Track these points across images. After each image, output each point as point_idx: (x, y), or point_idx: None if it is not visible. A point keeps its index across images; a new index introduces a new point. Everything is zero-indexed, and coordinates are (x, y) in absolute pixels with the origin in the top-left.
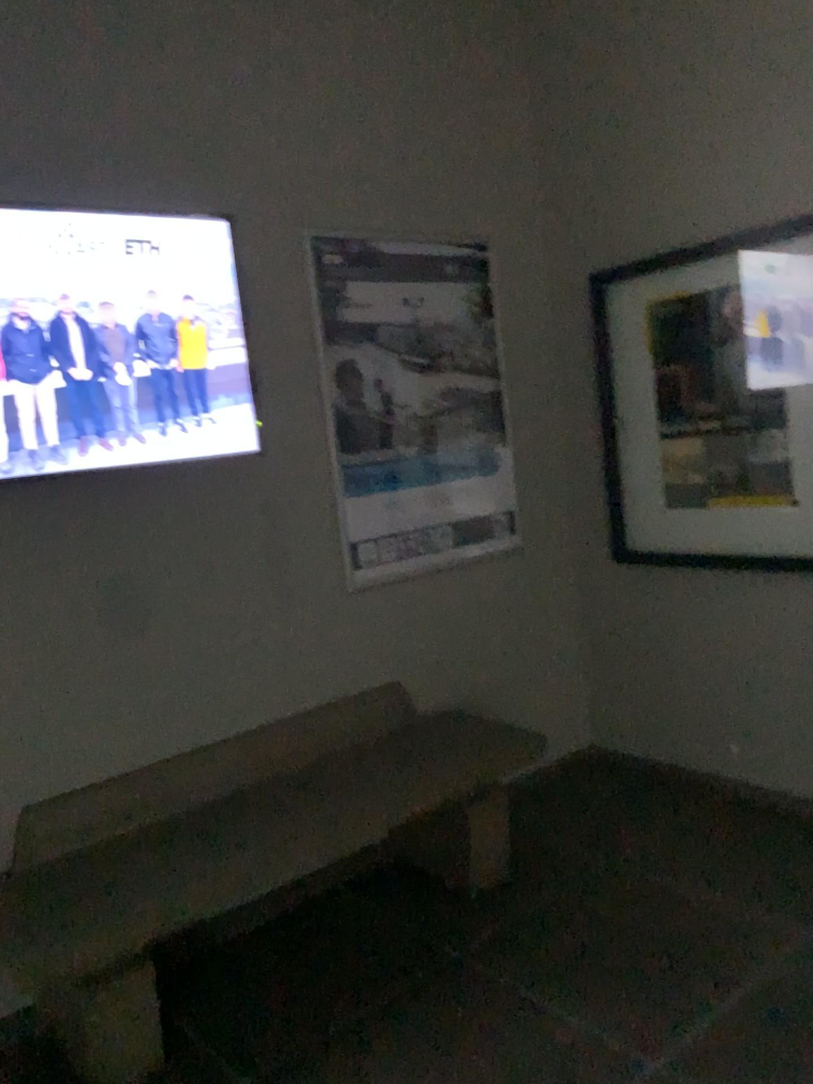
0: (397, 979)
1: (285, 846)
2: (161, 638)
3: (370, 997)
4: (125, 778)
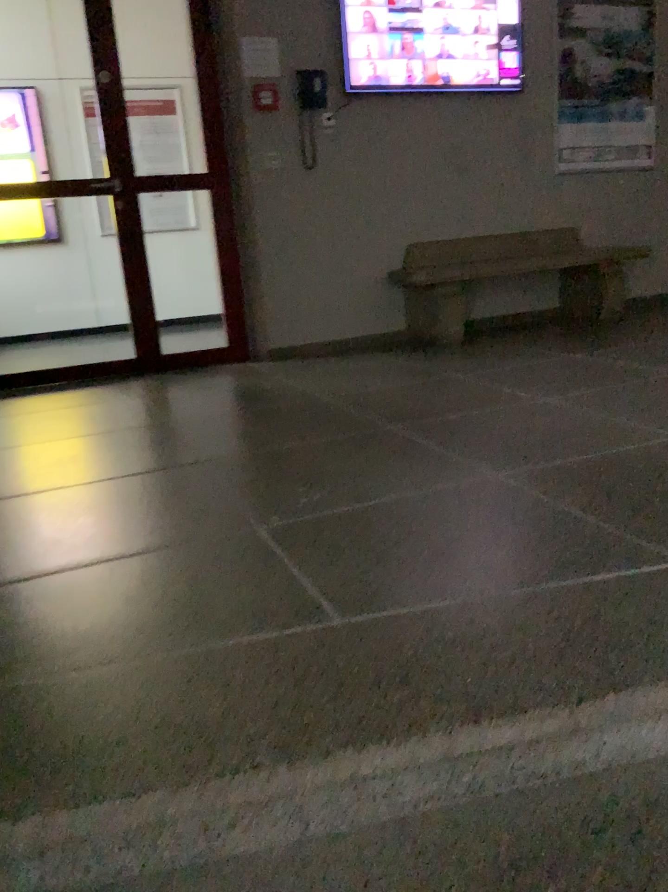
0: (563, 328)
1: (521, 260)
2: (468, 179)
3: (551, 331)
4: (449, 239)
